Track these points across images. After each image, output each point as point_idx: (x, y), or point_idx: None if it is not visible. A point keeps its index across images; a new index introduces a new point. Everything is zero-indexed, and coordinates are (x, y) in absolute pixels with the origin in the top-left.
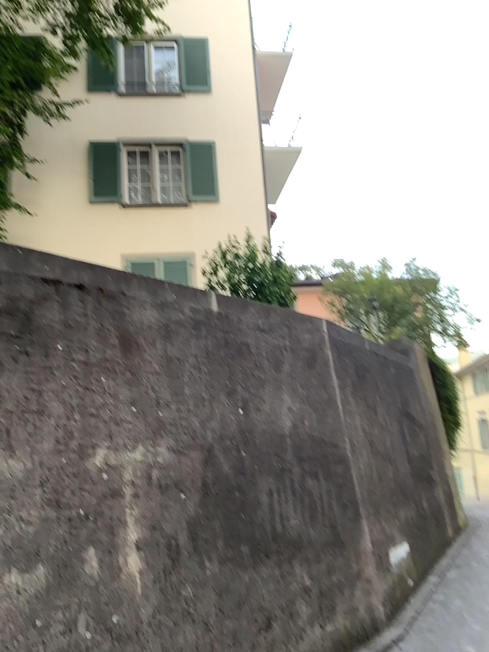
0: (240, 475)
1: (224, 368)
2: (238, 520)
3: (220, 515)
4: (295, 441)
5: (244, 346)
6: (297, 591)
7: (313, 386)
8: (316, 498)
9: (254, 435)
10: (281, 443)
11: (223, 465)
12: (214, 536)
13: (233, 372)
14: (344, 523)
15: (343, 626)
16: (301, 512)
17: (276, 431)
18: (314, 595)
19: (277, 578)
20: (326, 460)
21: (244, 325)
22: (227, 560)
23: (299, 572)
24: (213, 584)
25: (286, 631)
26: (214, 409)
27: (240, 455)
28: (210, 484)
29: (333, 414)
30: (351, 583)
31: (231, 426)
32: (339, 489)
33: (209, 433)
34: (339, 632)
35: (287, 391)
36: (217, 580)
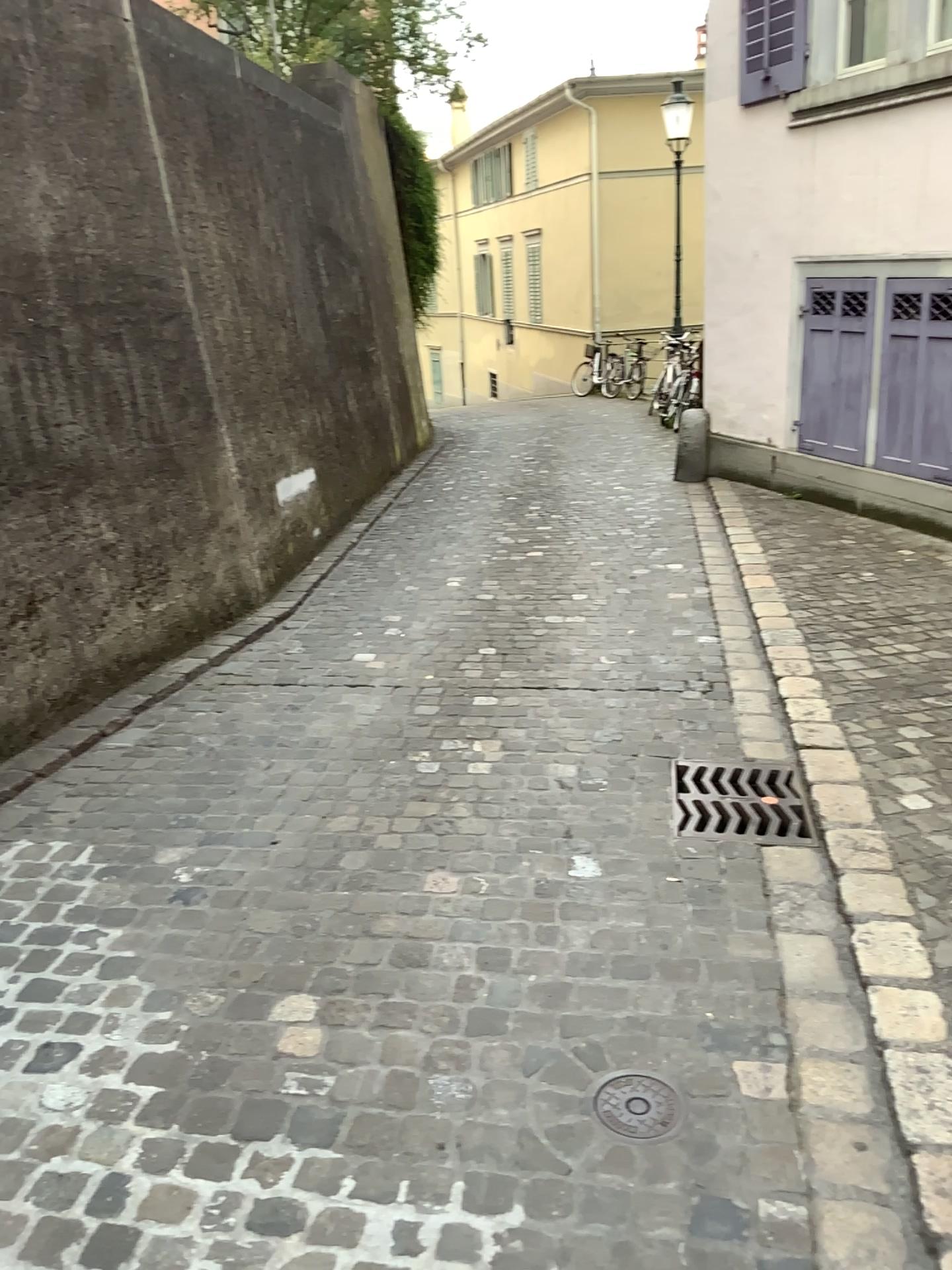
0: None
1: None
2: None
3: None
4: (65, 270)
5: None
6: (87, 552)
7: (102, 150)
8: (121, 387)
9: None
10: (32, 273)
11: None
12: None
13: None
14: (183, 433)
15: (182, 601)
16: (89, 413)
17: (17, 246)
18: (123, 556)
19: (45, 532)
20: (141, 312)
21: None
22: None
23: (90, 519)
24: None
25: (70, 615)
26: None
27: None
28: None
29: (152, 218)
30: (197, 535)
31: None
32: (169, 370)
33: None
34: (175, 611)
35: (40, 158)
36: None
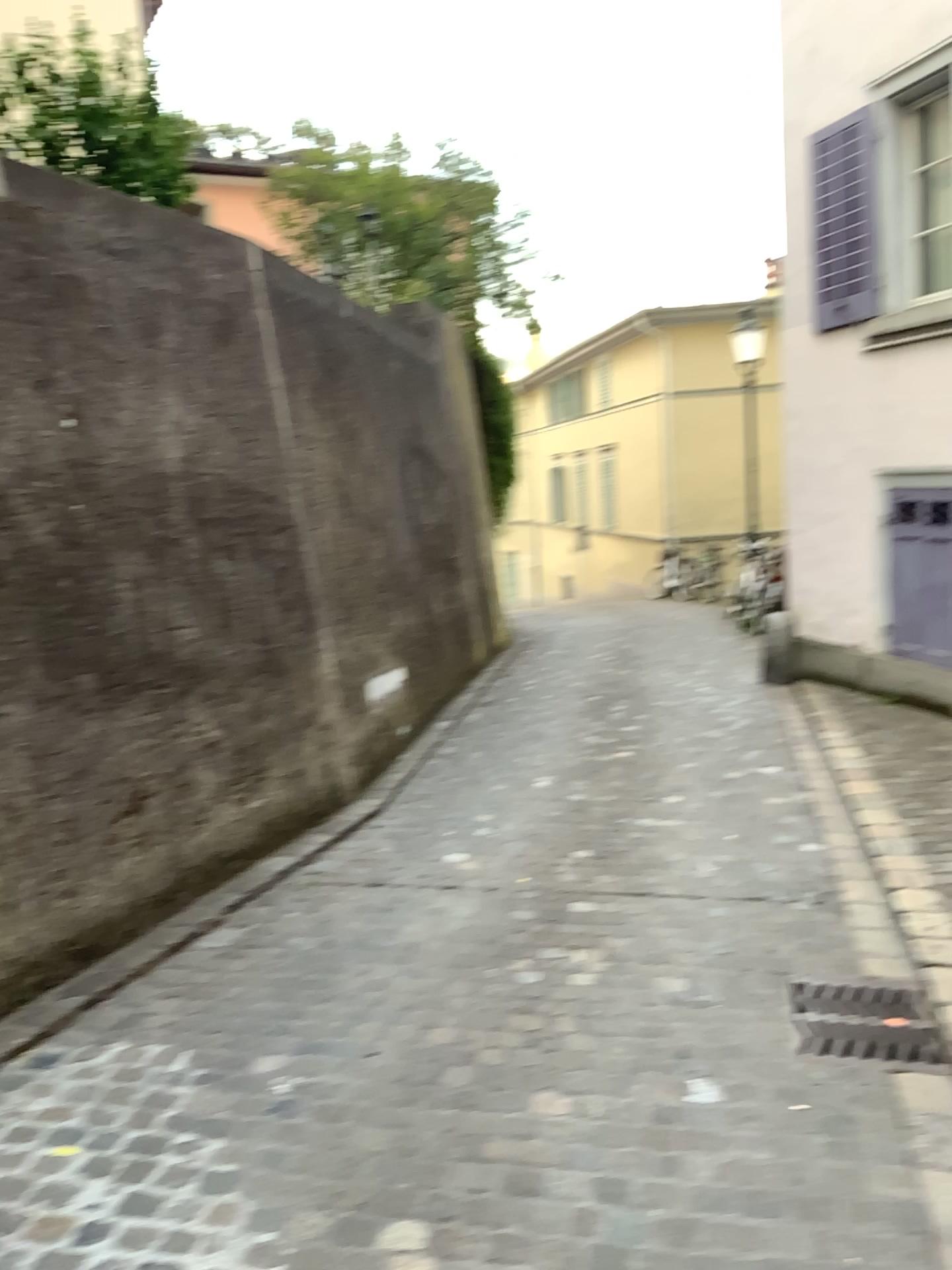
0: (74, 546)
1: (29, 330)
2: (73, 629)
3: (35, 620)
4: (190, 485)
5: (77, 285)
6: (193, 749)
7: (229, 380)
8: (232, 592)
9: (102, 470)
10: (162, 489)
11: (36, 526)
12: (25, 658)
13: (53, 339)
14: (285, 635)
15: (277, 799)
16: (203, 616)
17: (150, 465)
18: (225, 753)
19: (155, 729)
20: (254, 523)
21: (75, 239)
22: (54, 701)
23: (197, 717)
24: (26, 741)
25: (173, 811)
26: (12, 415)
27: (73, 507)
28: (10, 563)
29: (268, 438)
30: (293, 733)
31: (52, 451)
32: (276, 576)
33: (2, 462)
34: (270, 808)
35: (175, 388)
36: (32, 735)
